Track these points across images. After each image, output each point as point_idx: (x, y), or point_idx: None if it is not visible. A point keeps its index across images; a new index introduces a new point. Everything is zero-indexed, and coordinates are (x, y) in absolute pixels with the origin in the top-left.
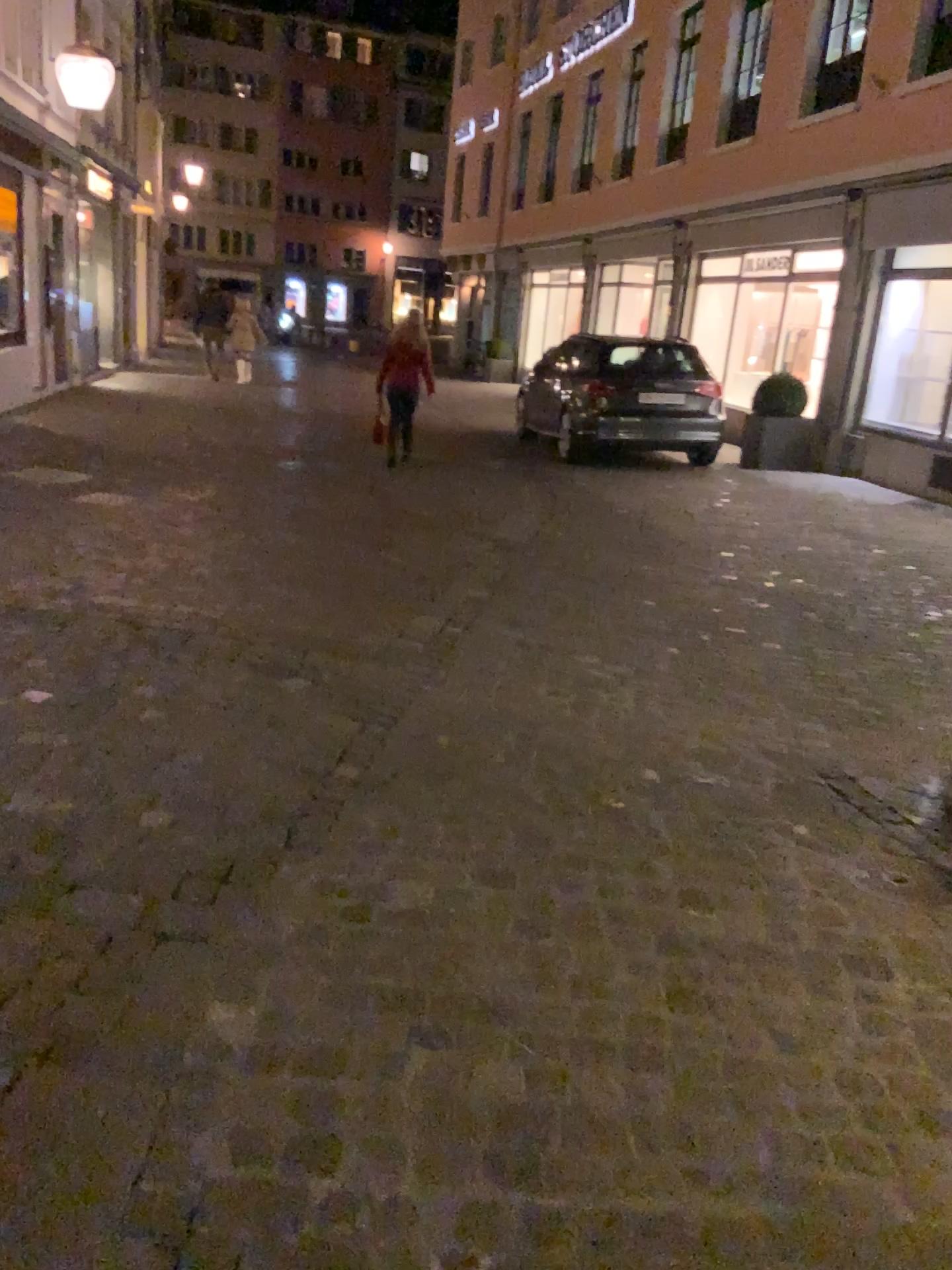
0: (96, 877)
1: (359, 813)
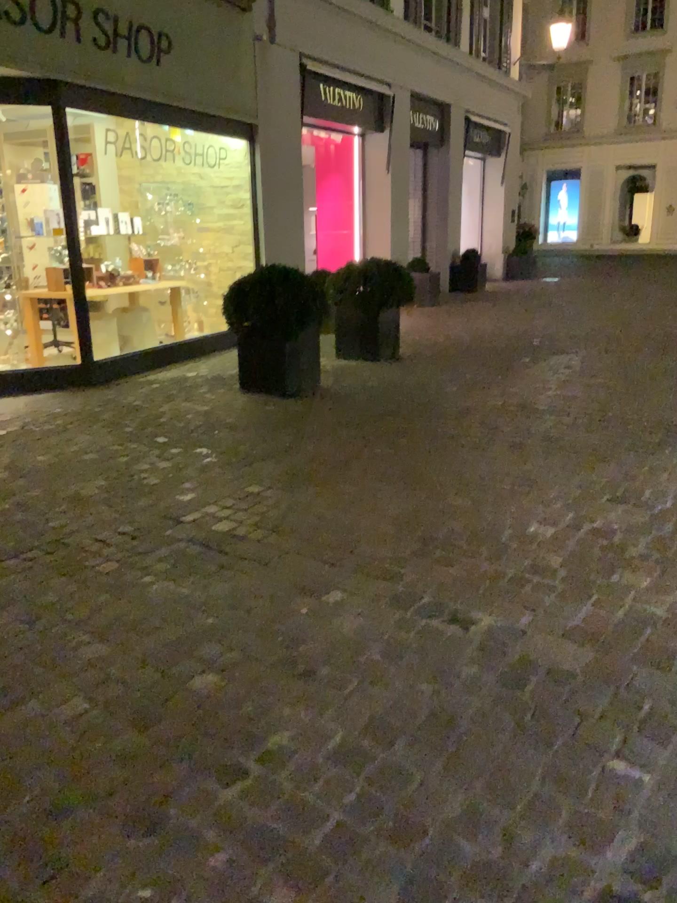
0: (173, 540)
1: (6, 547)
